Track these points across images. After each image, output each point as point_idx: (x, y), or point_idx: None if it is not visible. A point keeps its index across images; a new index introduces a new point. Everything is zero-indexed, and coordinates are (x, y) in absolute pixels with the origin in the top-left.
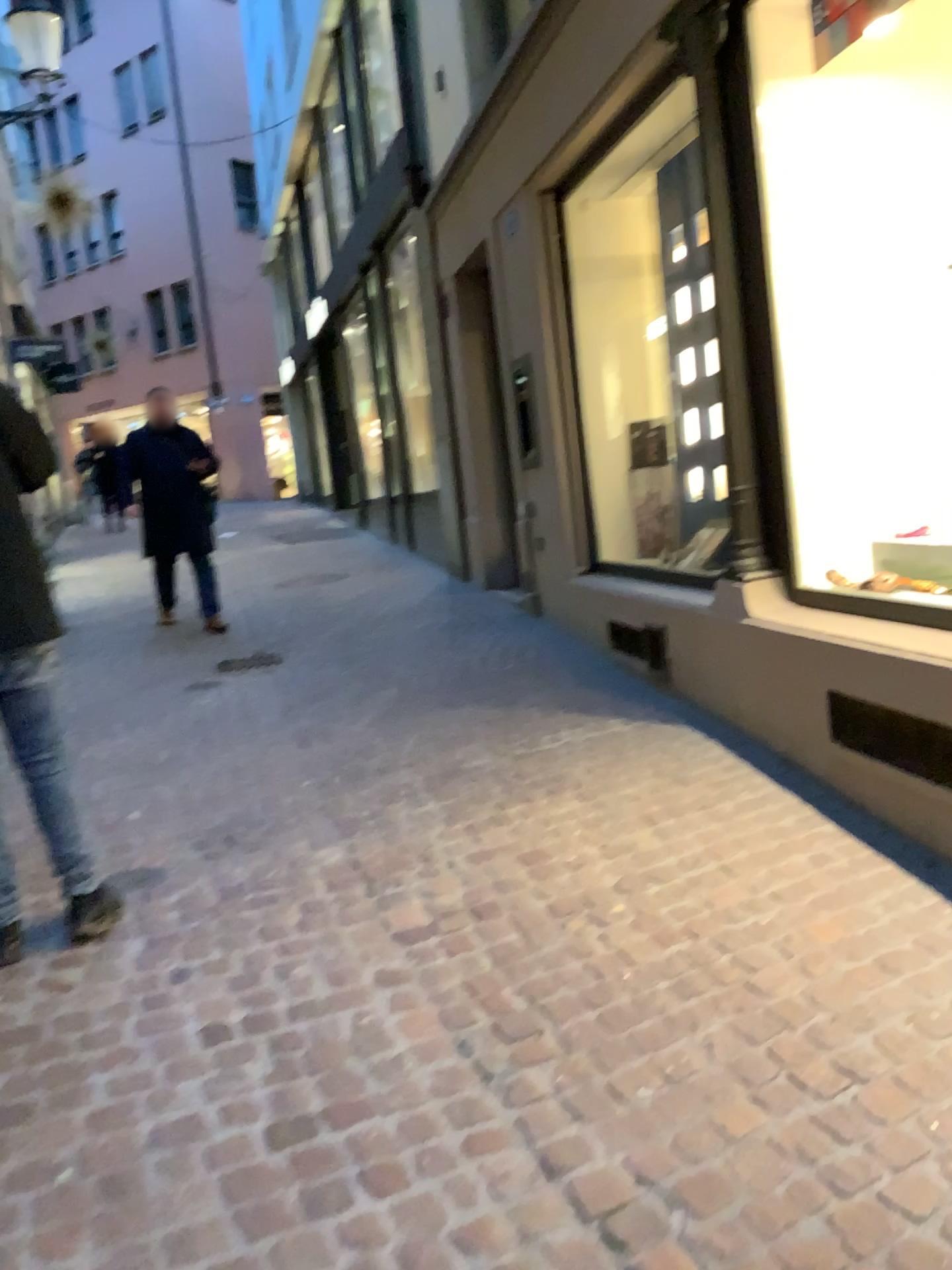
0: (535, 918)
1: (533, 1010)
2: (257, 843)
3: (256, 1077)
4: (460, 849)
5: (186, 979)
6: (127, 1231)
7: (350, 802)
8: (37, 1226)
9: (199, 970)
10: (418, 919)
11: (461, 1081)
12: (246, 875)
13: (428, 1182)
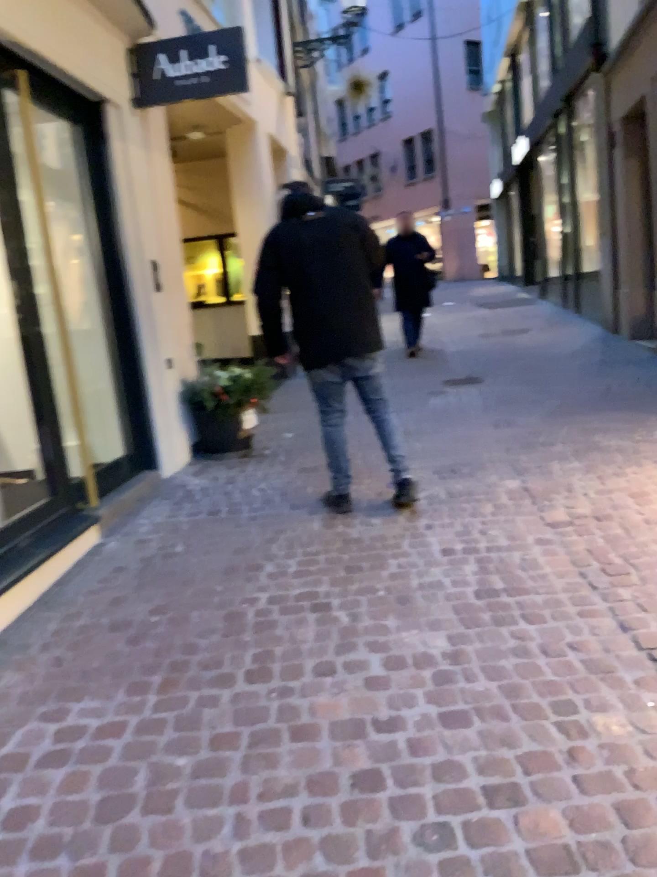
0: (633, 522)
1: (625, 563)
2: (470, 473)
3: (470, 571)
4: (591, 485)
5: (433, 529)
6: (411, 615)
7: (525, 458)
8: (371, 607)
9: (440, 526)
10: (562, 516)
11: (579, 586)
12: (464, 488)
13: (556, 621)
